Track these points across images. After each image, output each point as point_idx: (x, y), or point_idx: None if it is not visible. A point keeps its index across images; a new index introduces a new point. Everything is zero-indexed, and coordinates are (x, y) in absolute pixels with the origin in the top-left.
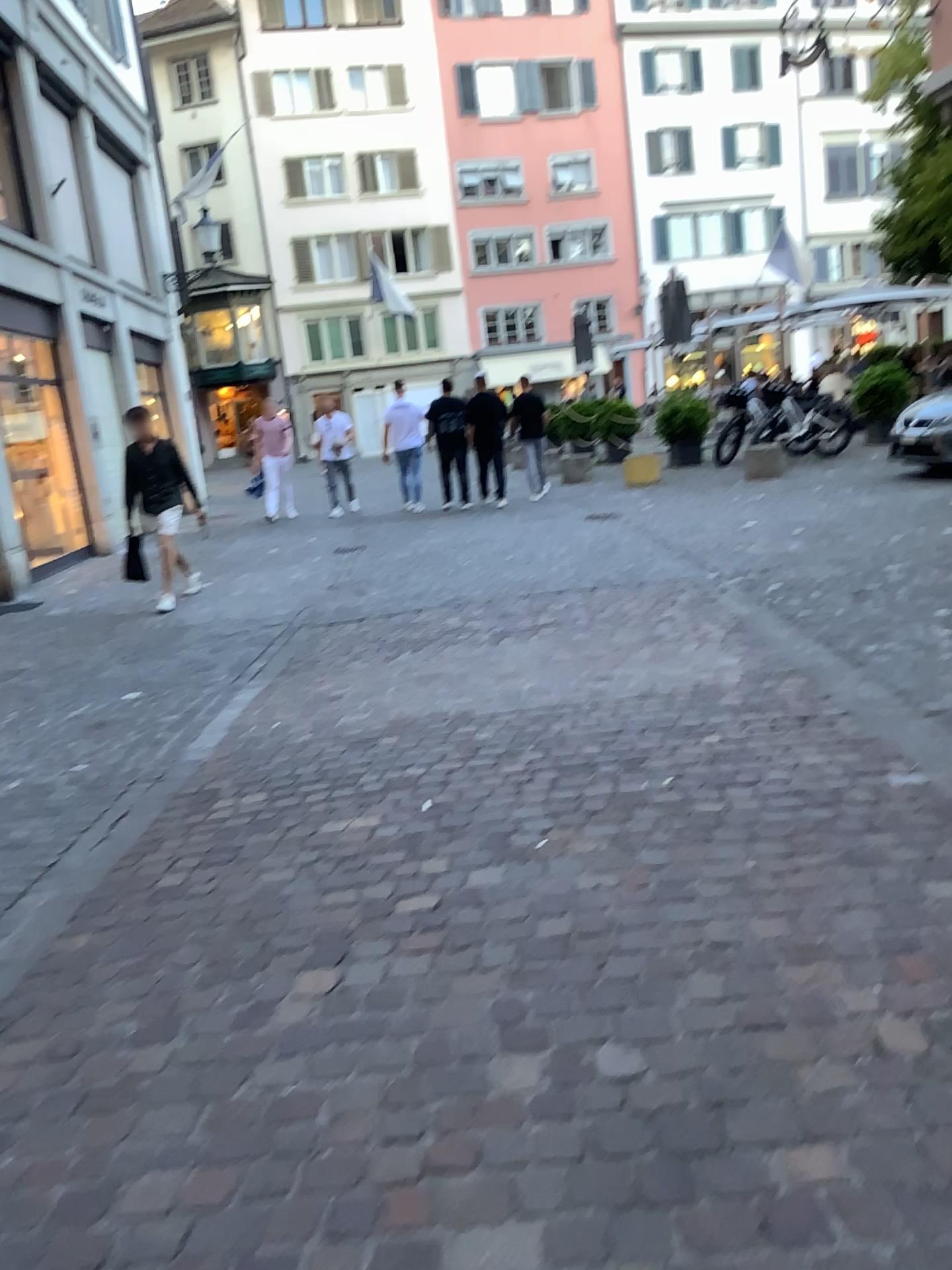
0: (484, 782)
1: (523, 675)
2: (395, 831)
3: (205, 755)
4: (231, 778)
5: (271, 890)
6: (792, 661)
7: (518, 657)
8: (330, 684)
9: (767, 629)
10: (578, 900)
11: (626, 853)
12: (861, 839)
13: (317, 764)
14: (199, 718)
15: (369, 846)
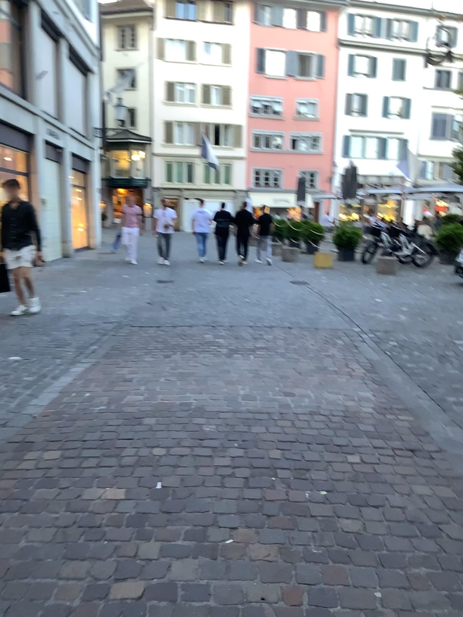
0: (201, 471)
1: (240, 385)
2: (131, 506)
3: (36, 412)
4: (44, 434)
5: (30, 551)
6: (404, 400)
7: (240, 371)
8: (127, 370)
9: (389, 374)
10: (247, 613)
11: (288, 565)
12: (462, 583)
13: (100, 433)
14: (44, 382)
15: (110, 518)
